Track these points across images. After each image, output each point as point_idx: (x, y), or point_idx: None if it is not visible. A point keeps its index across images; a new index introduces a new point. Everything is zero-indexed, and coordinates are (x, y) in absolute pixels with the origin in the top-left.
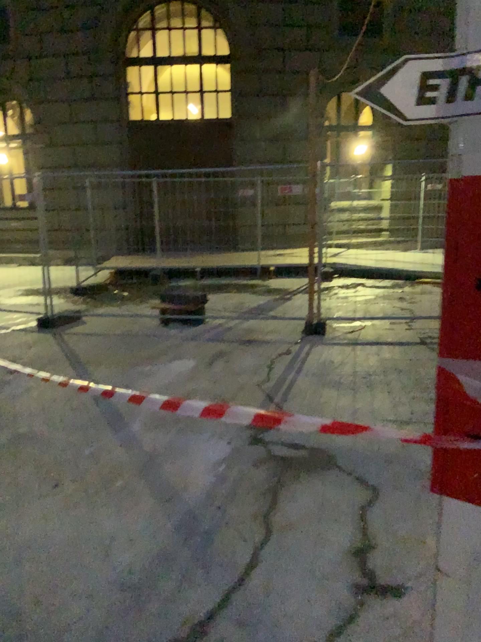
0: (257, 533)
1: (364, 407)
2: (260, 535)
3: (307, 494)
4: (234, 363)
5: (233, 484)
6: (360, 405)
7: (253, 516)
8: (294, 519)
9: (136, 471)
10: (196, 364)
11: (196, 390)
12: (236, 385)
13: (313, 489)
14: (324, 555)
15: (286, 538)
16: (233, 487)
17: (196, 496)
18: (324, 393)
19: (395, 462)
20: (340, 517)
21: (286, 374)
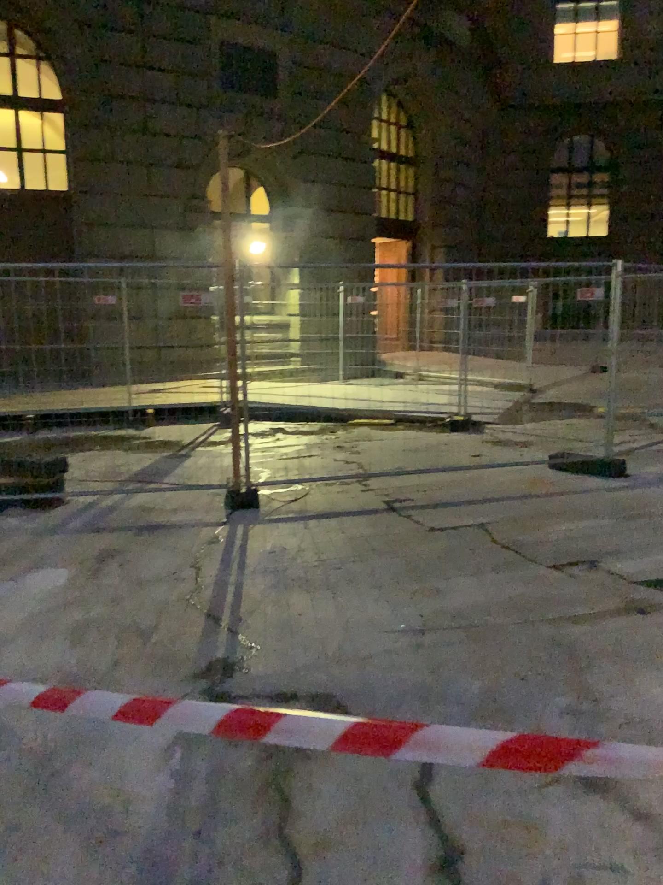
0: (277, 868)
1: (352, 617)
2: (283, 870)
3: (329, 778)
4: (138, 568)
5: (204, 783)
6: (345, 615)
7: (259, 839)
8: (325, 828)
9: (24, 792)
10: (77, 577)
11: (86, 621)
12: (151, 605)
13: (332, 768)
14: (394, 884)
15: (325, 866)
16: (207, 789)
17: (150, 820)
18: (290, 601)
19: (433, 700)
20: (392, 809)
21: (225, 578)
